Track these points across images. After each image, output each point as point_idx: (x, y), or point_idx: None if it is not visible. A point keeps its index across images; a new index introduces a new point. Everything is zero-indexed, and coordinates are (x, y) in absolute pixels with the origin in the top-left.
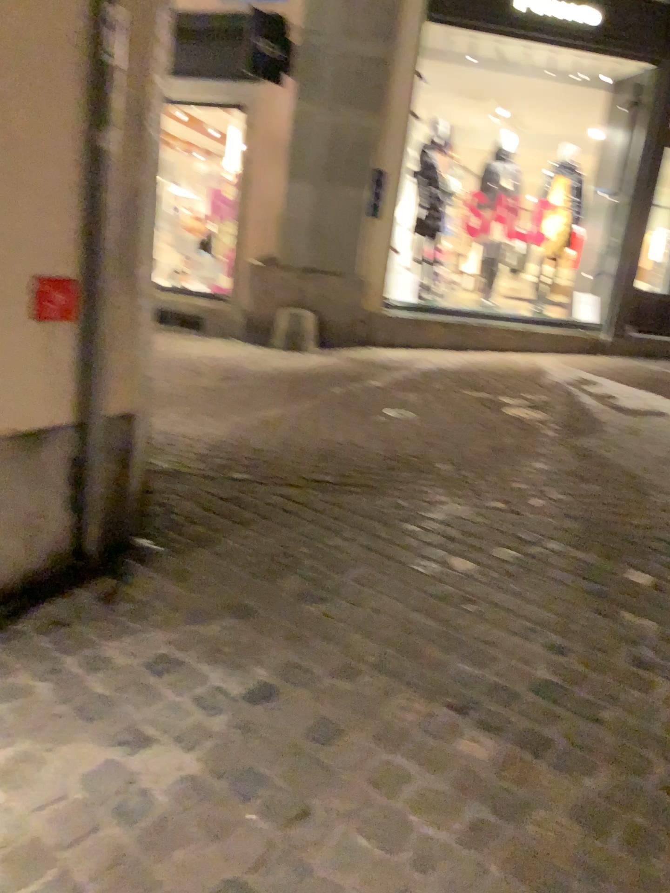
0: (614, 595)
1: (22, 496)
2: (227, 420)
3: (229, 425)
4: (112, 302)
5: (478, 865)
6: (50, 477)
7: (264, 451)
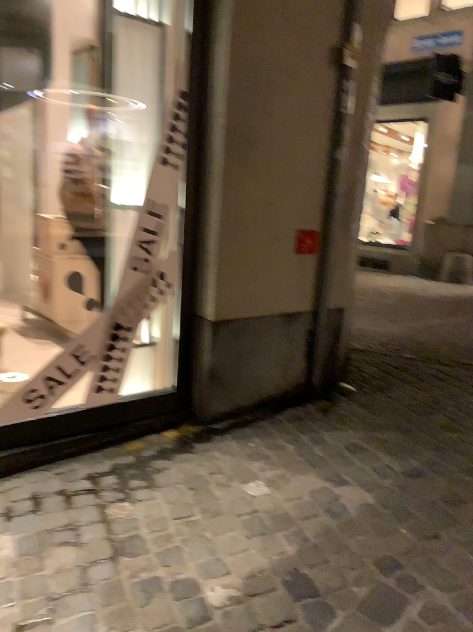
0: None
1: (283, 347)
2: (401, 322)
3: (401, 325)
4: (335, 242)
5: None
6: (297, 339)
7: (424, 342)
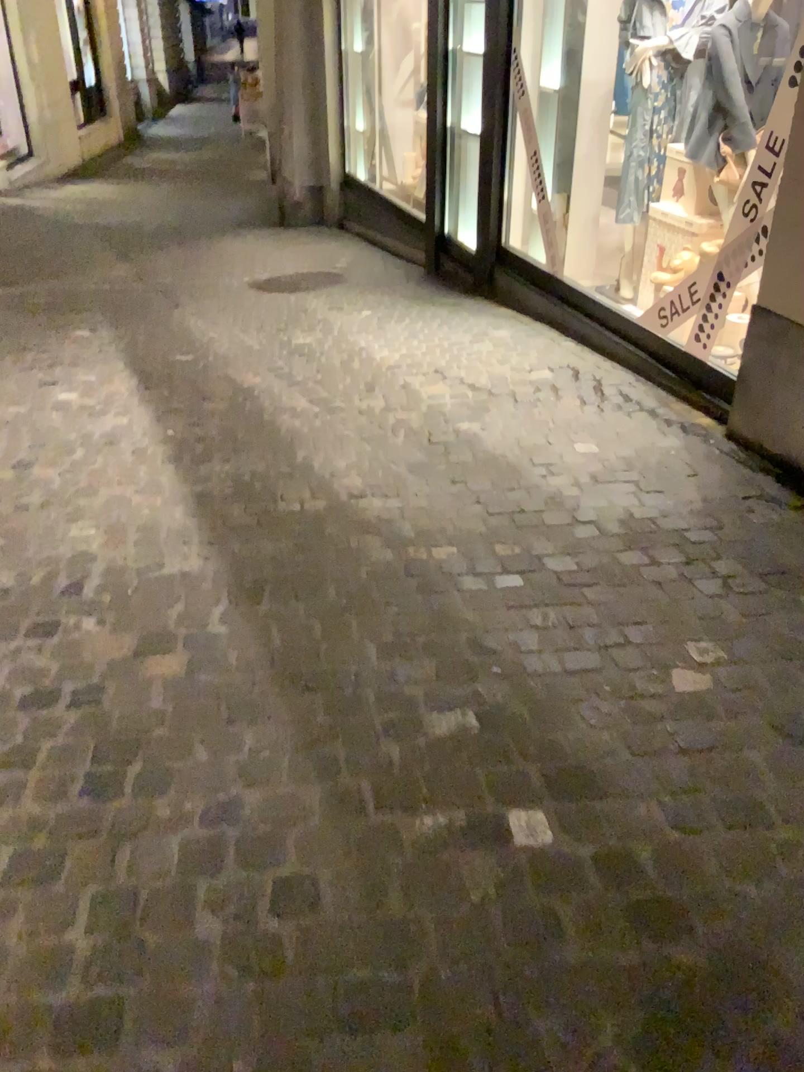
0: (510, 753)
1: None
2: None
3: None
4: None
5: (382, 517)
6: None
7: None
